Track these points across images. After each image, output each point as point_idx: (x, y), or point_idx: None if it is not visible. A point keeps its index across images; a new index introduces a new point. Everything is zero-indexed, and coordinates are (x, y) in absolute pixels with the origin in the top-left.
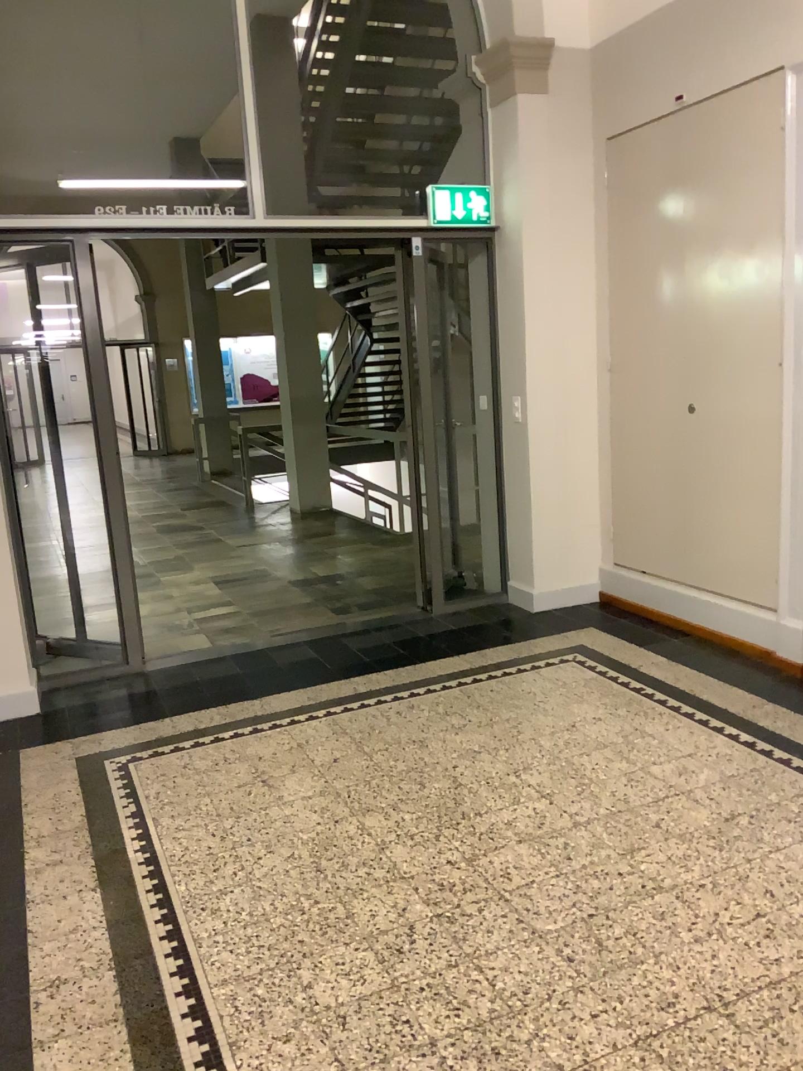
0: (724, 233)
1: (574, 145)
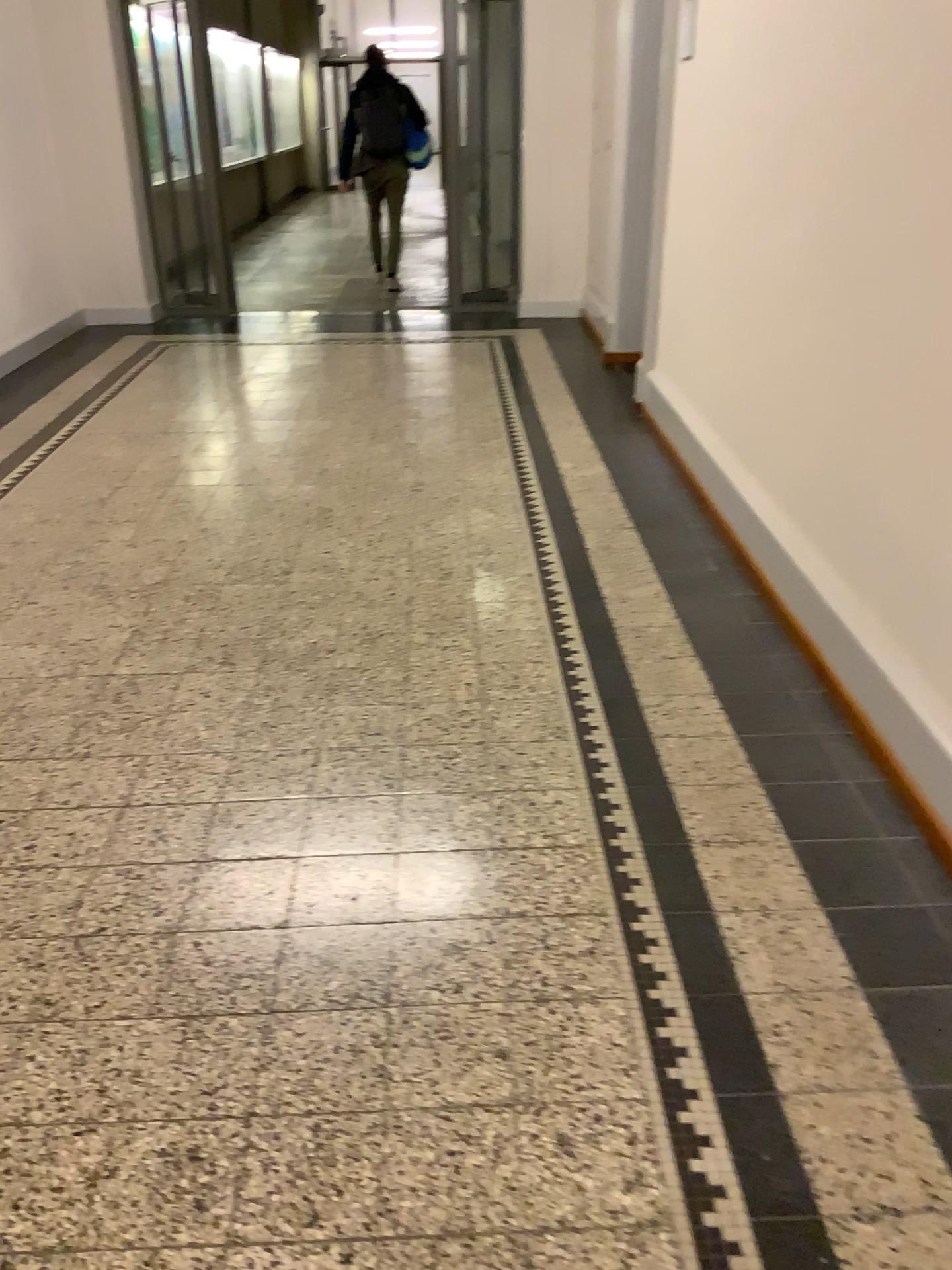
0: None
1: None
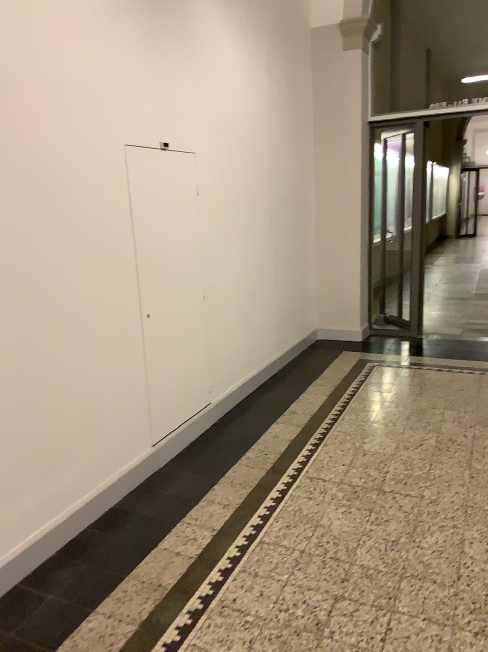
0: None
1: None
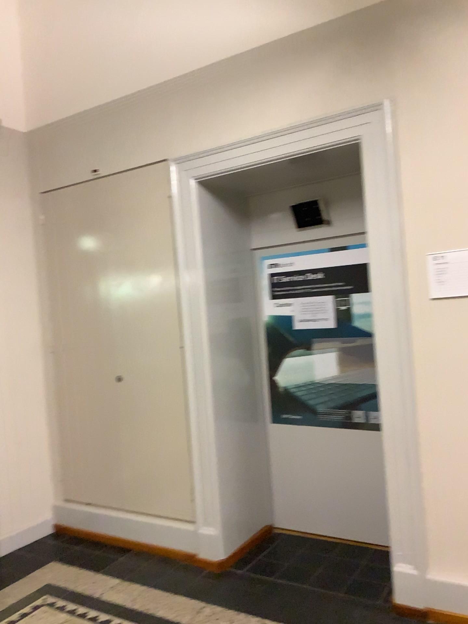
0: (135, 259)
1: (18, 193)
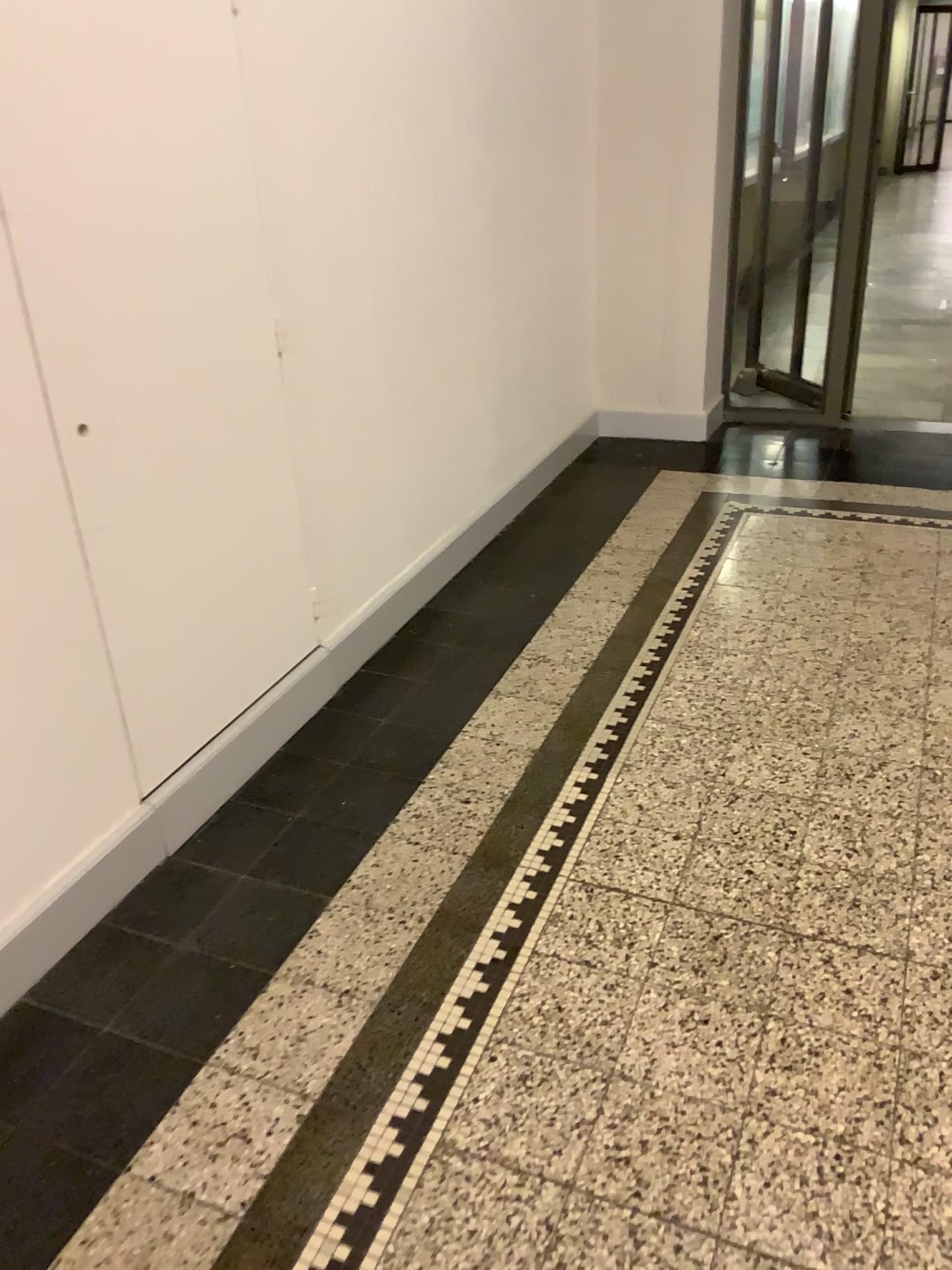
0: None
1: None
